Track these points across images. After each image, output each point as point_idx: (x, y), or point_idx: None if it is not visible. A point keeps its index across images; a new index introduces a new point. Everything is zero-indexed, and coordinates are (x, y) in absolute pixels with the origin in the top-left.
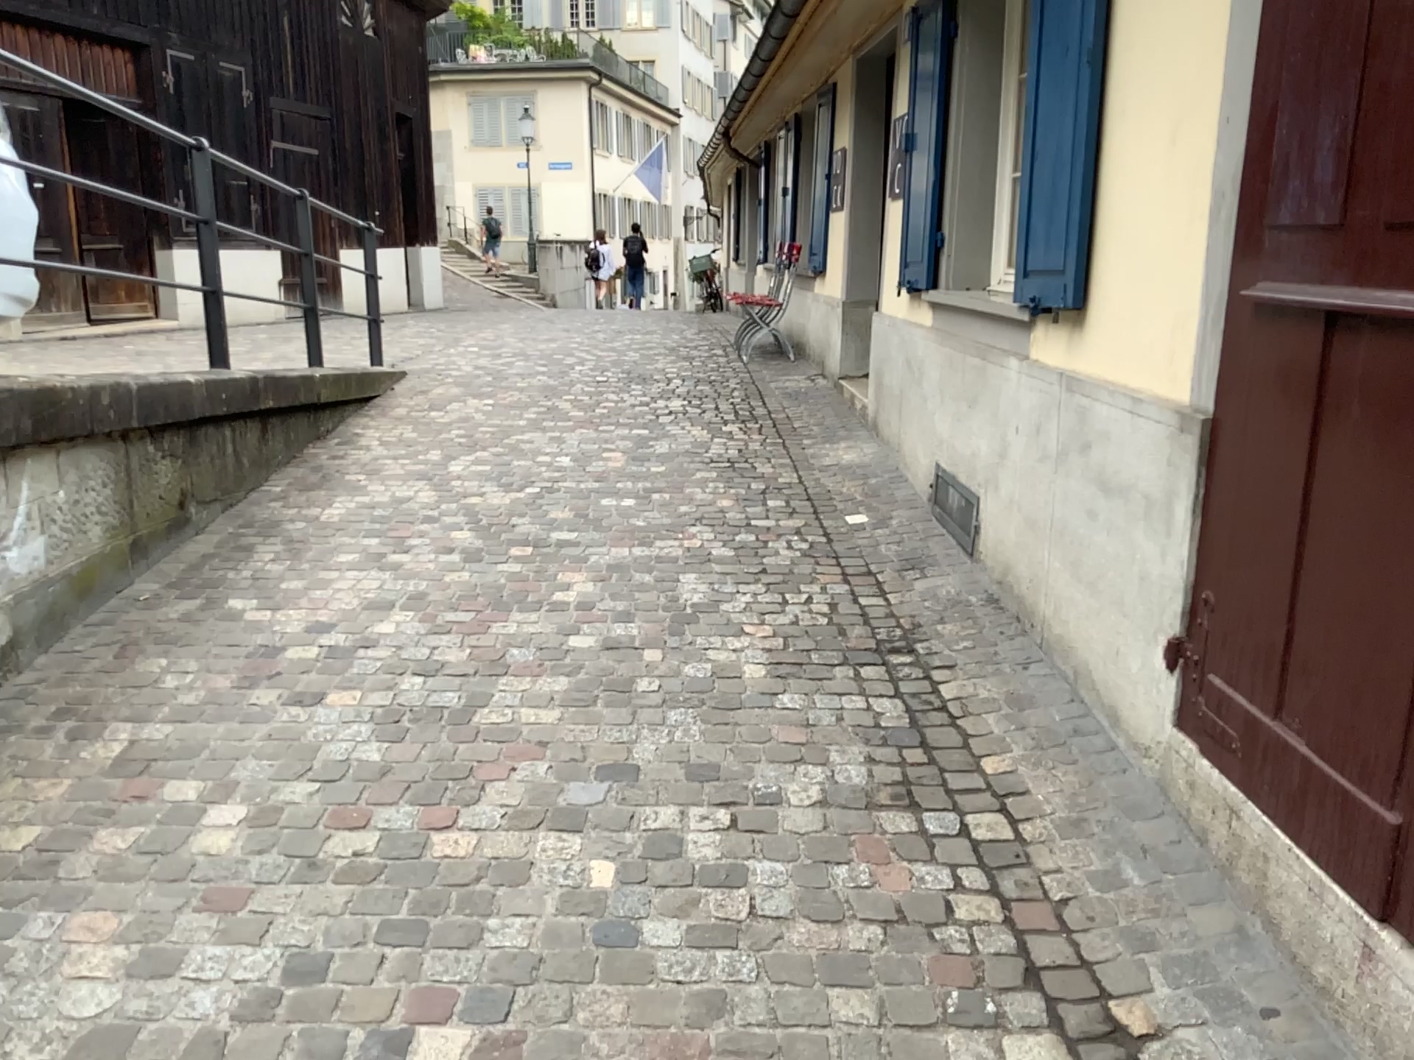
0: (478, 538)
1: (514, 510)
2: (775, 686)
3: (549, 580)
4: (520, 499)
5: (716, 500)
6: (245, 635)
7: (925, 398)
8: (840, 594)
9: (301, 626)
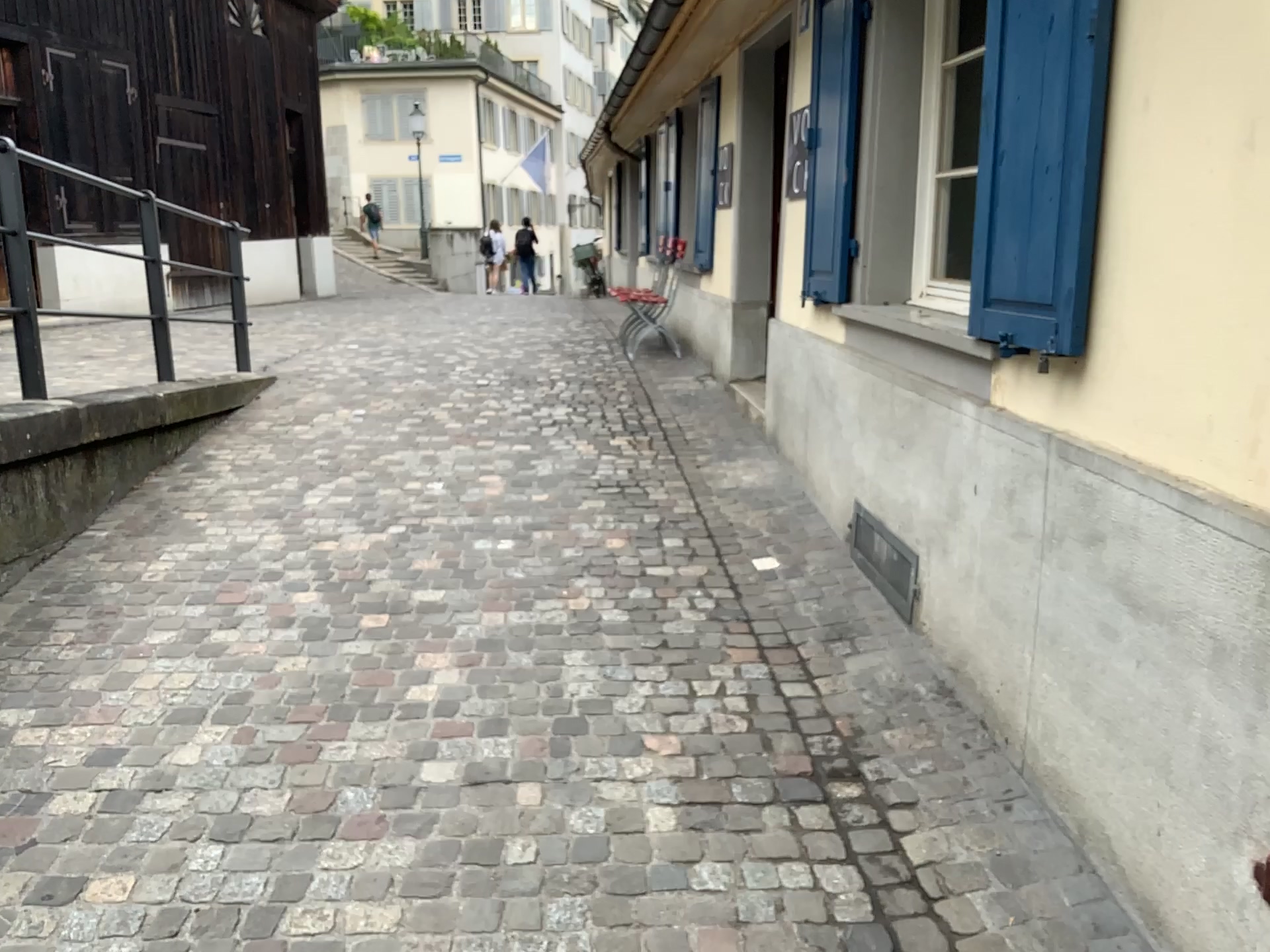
0: (329, 600)
1: (376, 557)
2: (687, 840)
3: (408, 664)
4: (384, 541)
5: (606, 538)
6: (7, 771)
7: (844, 430)
8: (756, 678)
9: (84, 752)
